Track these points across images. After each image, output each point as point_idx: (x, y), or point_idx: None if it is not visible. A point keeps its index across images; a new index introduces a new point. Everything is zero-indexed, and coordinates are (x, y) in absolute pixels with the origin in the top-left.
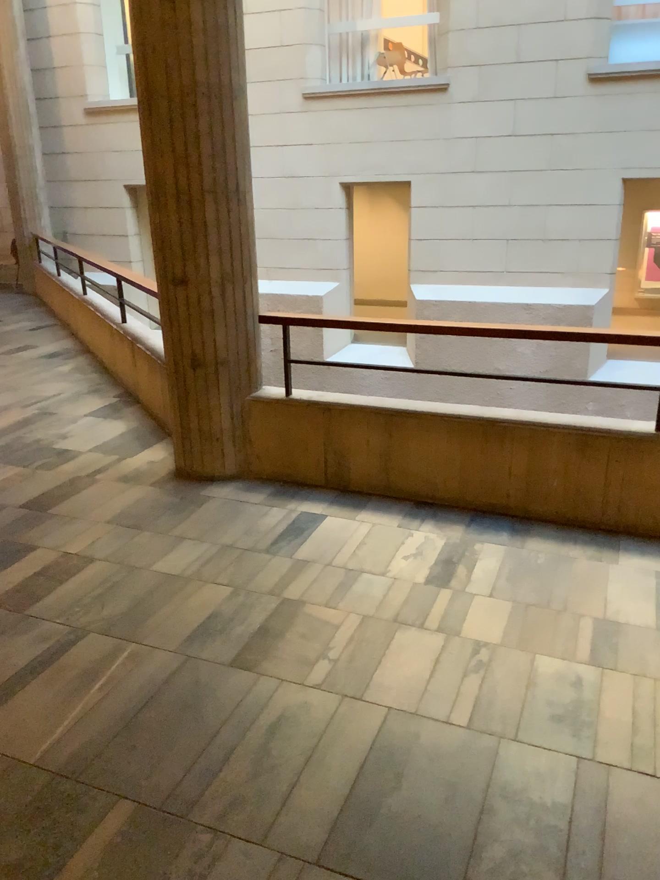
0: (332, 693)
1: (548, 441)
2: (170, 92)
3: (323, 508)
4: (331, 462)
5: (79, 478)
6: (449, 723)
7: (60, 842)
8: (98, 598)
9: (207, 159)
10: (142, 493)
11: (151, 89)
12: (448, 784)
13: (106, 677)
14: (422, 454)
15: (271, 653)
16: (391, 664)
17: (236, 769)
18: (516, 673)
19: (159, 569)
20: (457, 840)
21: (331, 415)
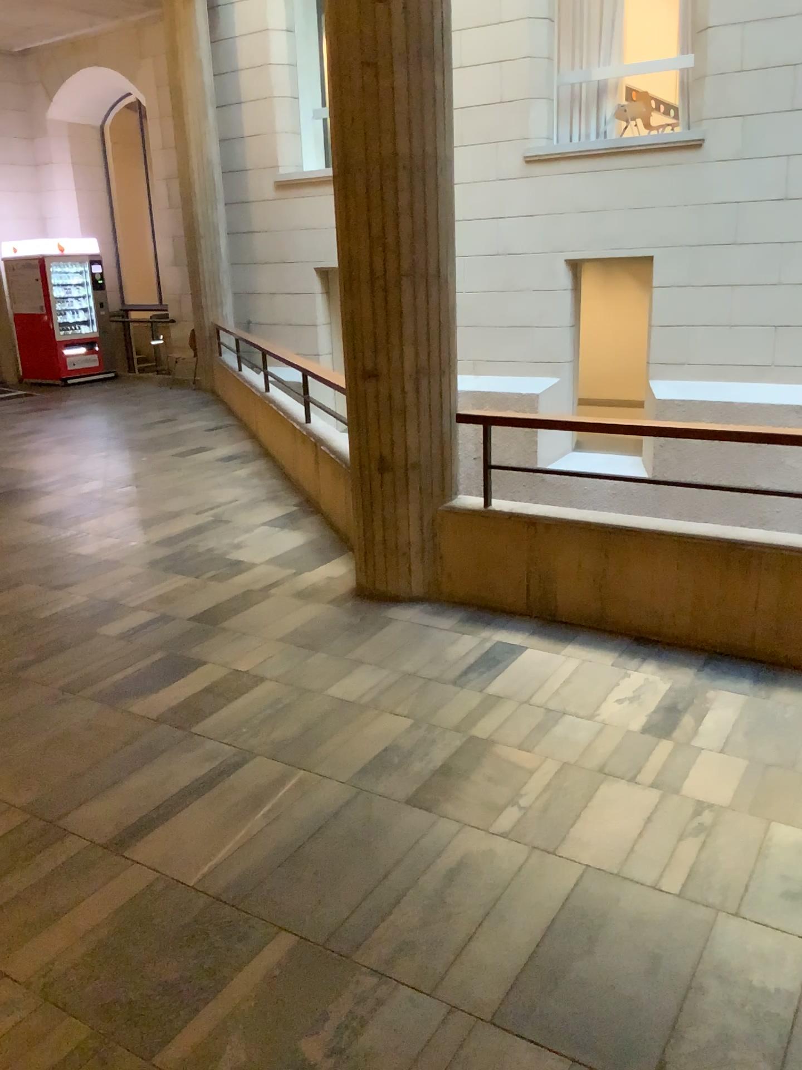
0: (521, 845)
1: None
2: (368, 164)
3: (524, 640)
4: (536, 586)
5: (251, 592)
6: (658, 890)
7: (216, 968)
8: (266, 721)
9: (406, 236)
10: (318, 611)
11: (347, 162)
12: (650, 957)
13: (271, 804)
14: (646, 580)
15: (453, 794)
16: (592, 818)
17: (406, 914)
18: (745, 842)
19: (333, 695)
20: (657, 1019)
21: (538, 531)
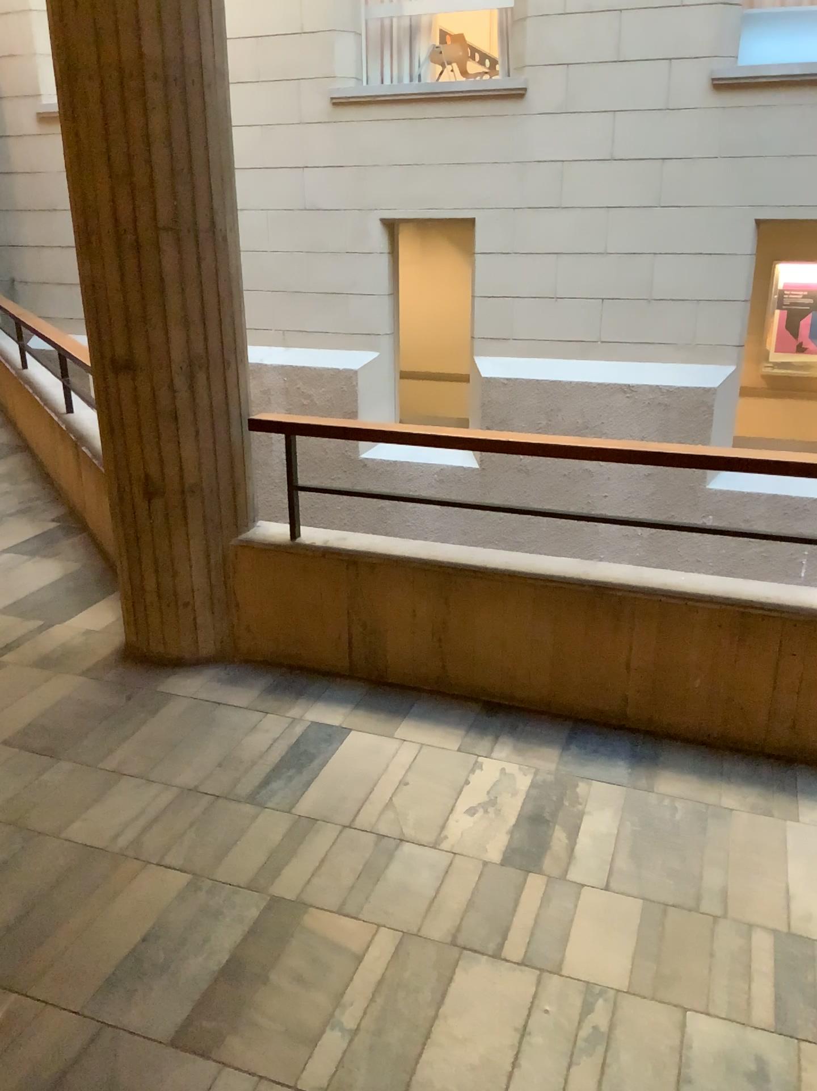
0: None
1: (687, 619)
2: (102, 70)
3: (344, 715)
4: (358, 640)
5: None
6: None
7: None
8: None
9: (164, 176)
10: (70, 687)
11: (71, 64)
12: None
13: None
14: (494, 632)
15: (244, 1012)
16: (446, 1037)
17: None
18: (659, 1055)
19: (77, 835)
20: None
21: (359, 570)
